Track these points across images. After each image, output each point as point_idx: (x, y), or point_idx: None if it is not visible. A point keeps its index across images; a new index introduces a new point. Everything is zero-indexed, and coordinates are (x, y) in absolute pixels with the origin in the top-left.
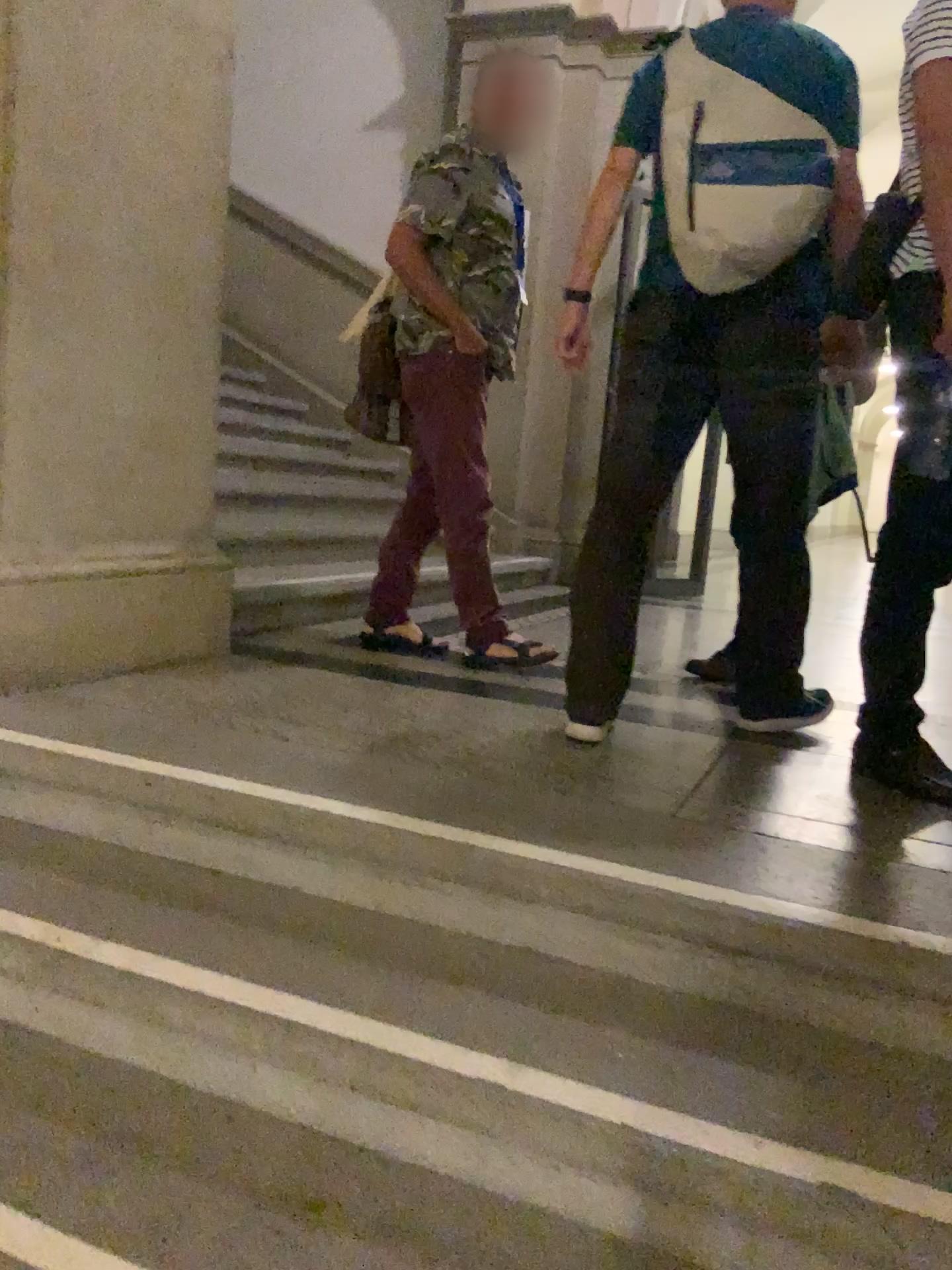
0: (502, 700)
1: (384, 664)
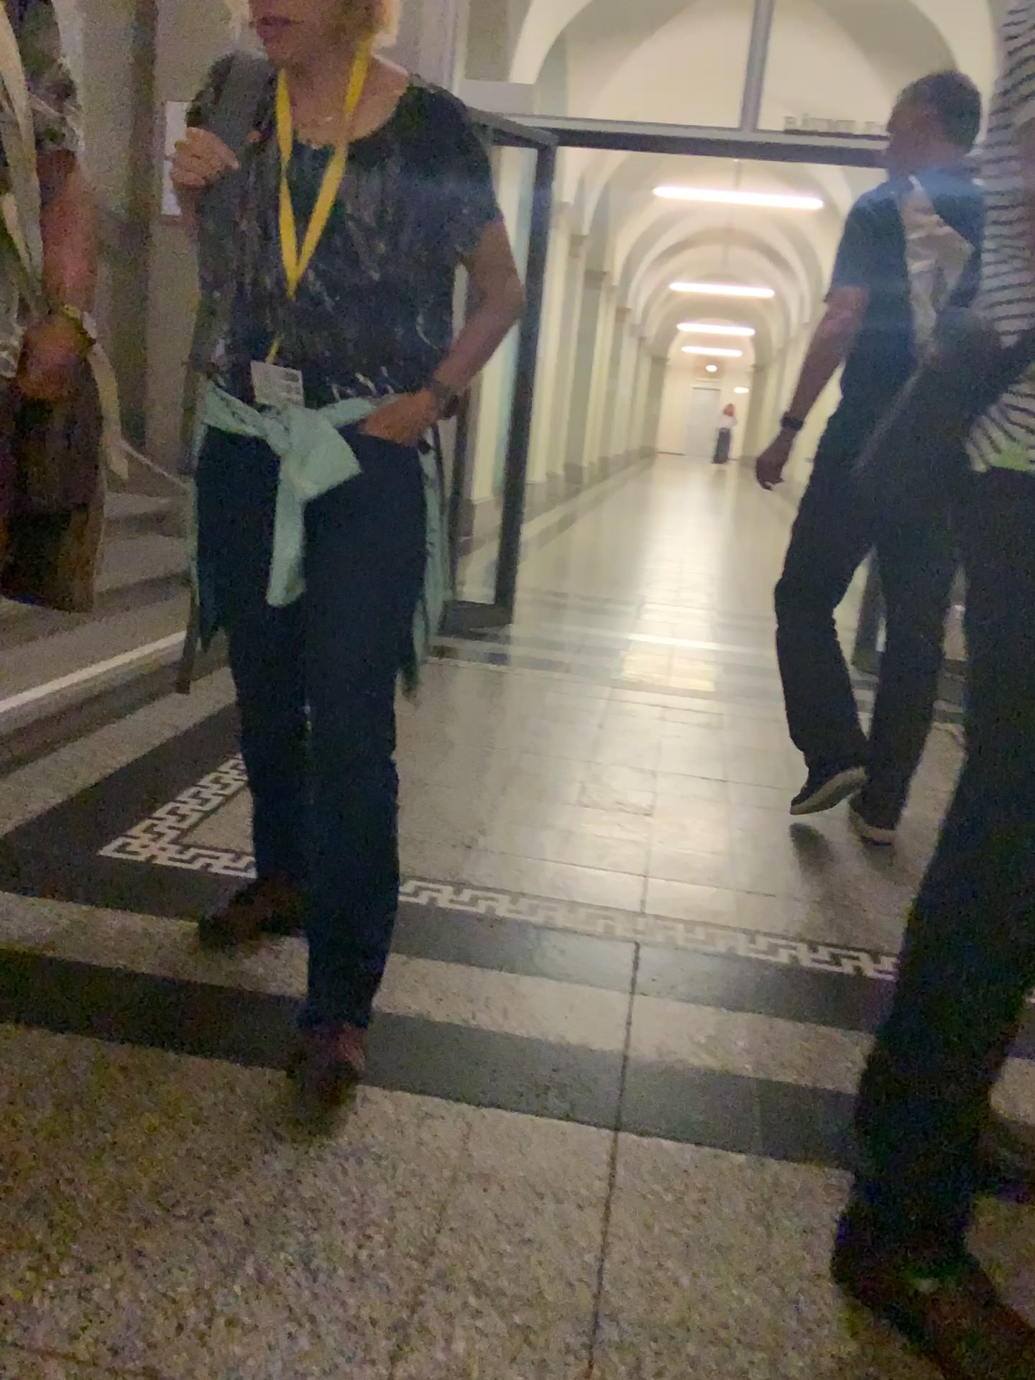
0: (230, 1057)
1: (37, 937)
